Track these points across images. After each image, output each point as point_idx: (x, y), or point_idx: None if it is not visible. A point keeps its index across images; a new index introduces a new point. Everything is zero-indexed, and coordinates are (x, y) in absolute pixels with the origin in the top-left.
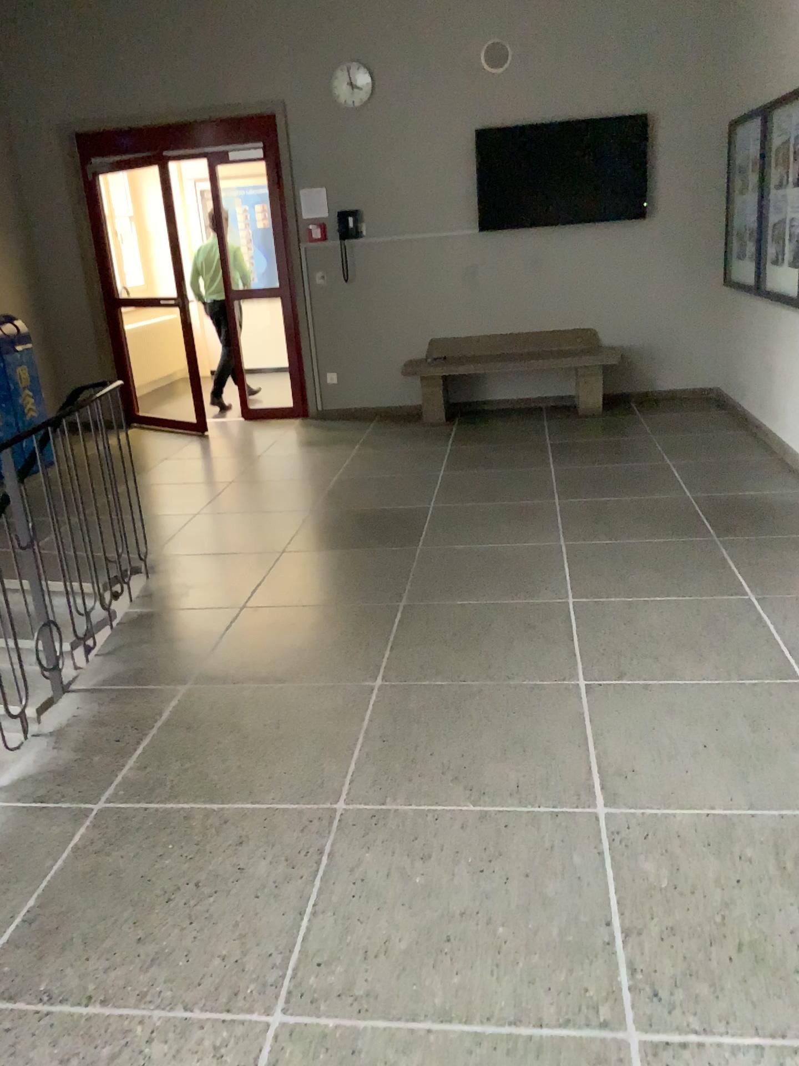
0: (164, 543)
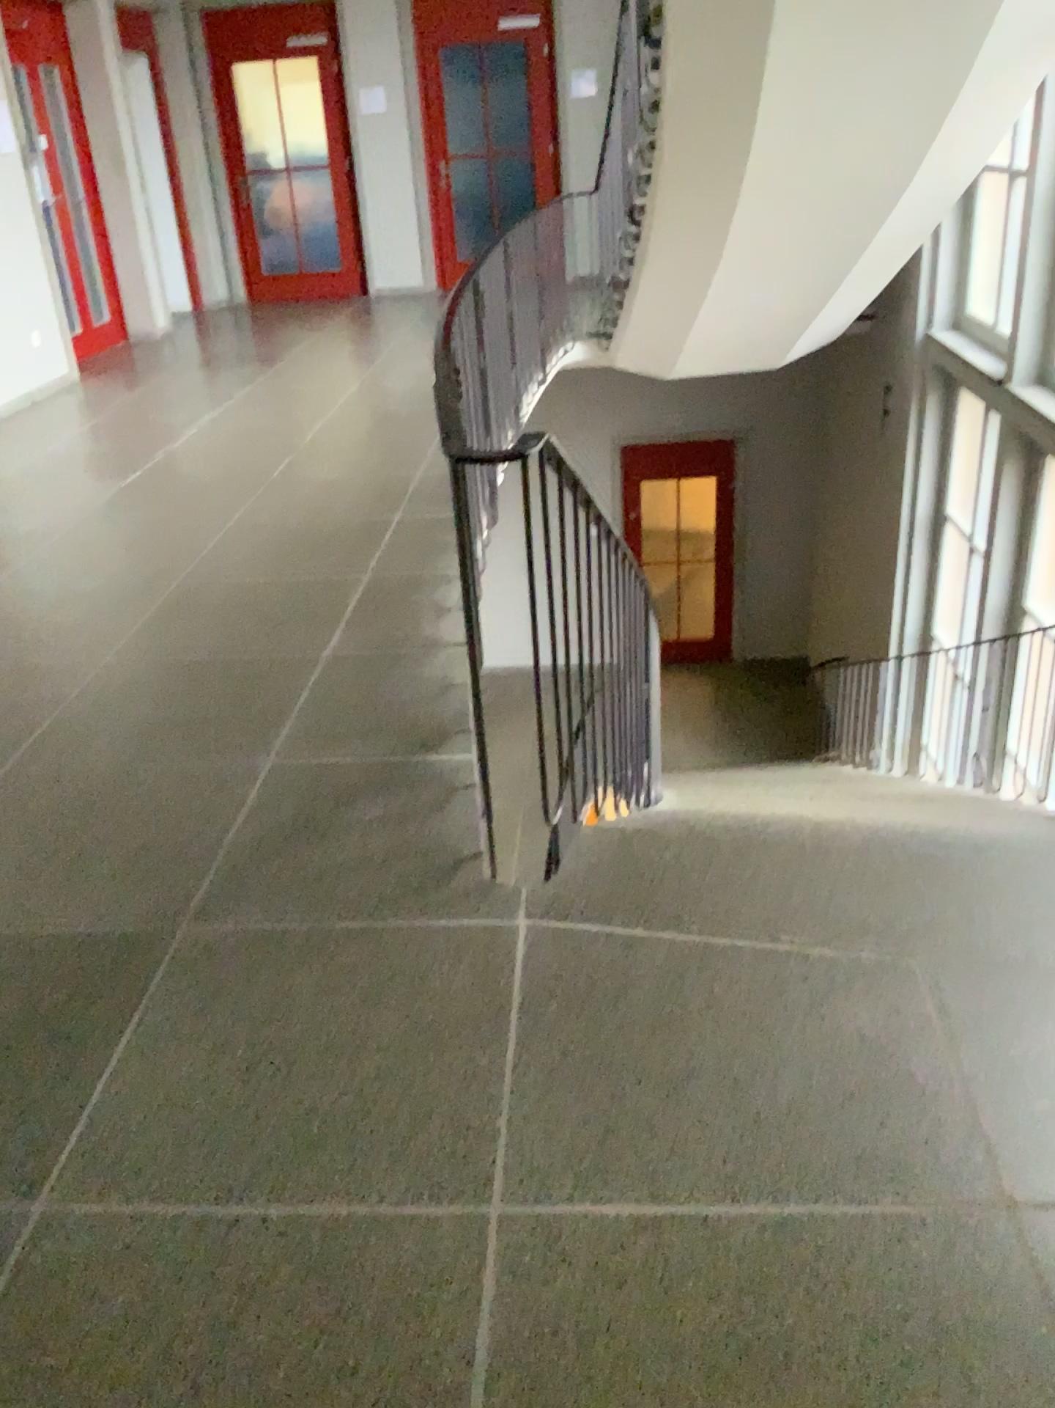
0: (511, 985)
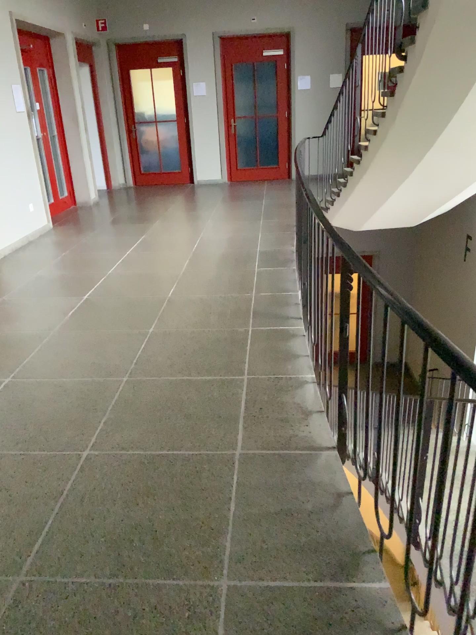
0: None
